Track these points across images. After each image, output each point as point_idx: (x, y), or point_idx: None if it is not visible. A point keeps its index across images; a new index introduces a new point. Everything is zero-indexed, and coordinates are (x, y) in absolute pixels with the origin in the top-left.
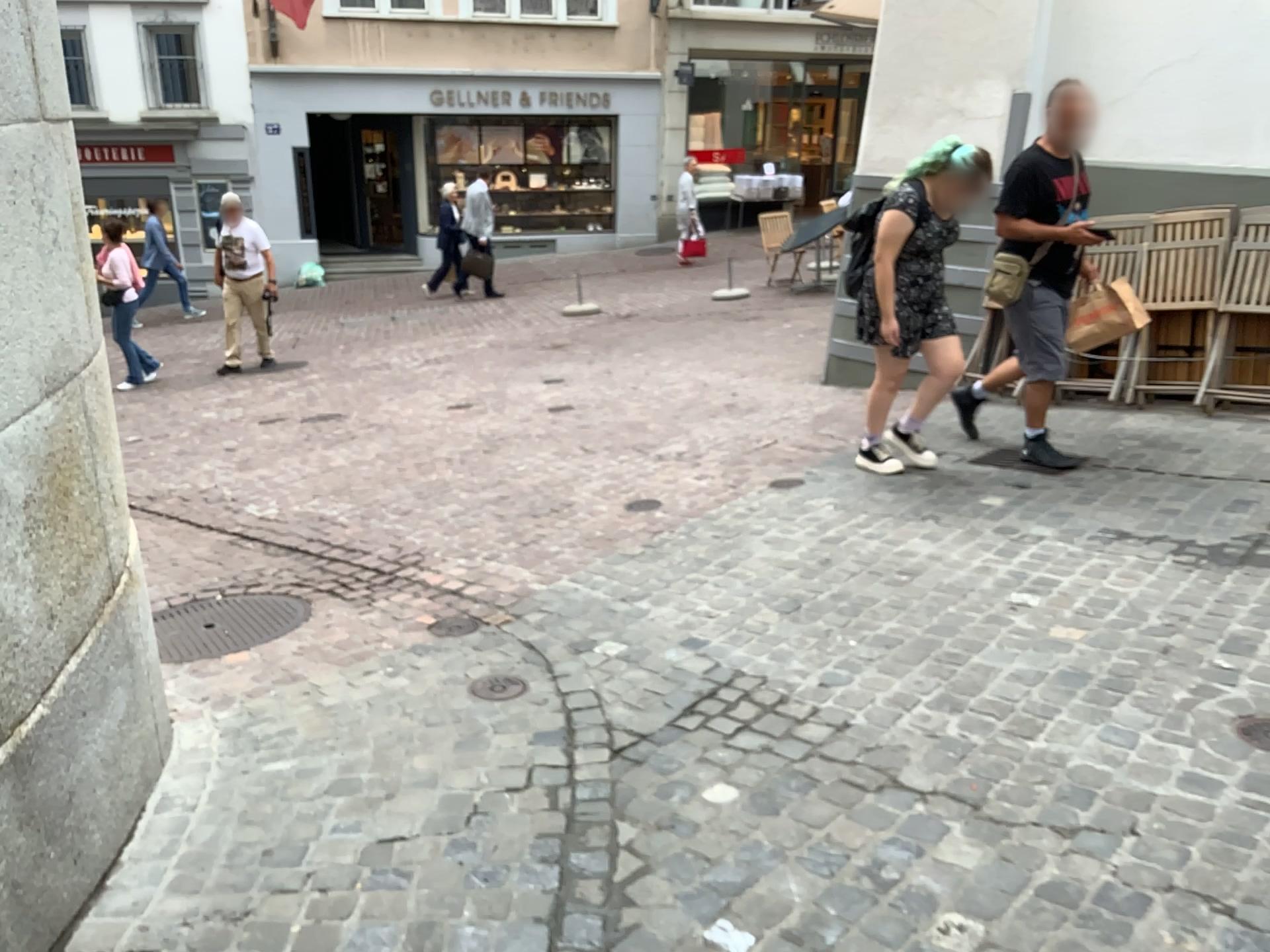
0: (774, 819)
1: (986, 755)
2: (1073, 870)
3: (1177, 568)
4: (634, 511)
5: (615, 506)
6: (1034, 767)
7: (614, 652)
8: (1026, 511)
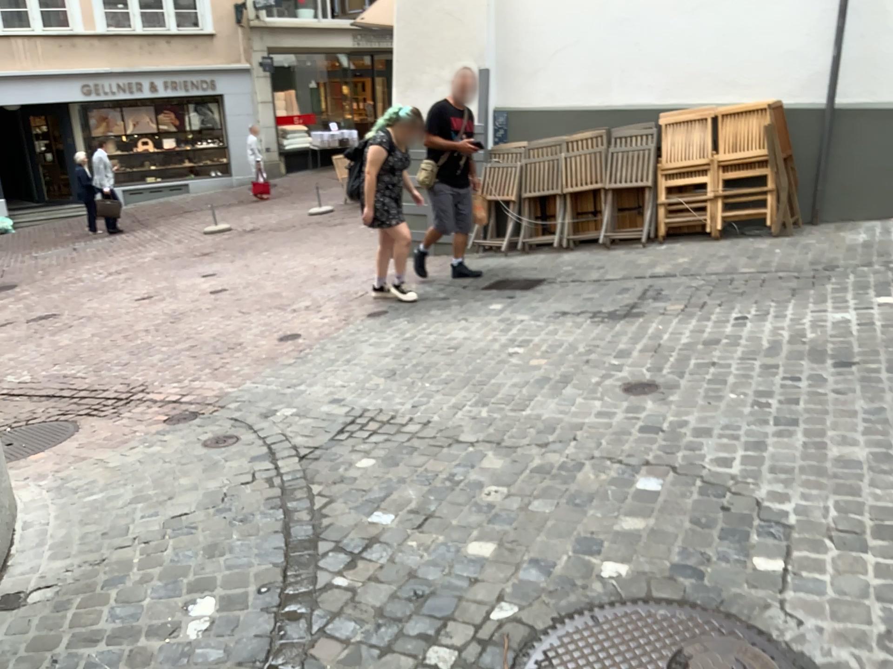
0: (398, 473)
1: (504, 425)
2: (550, 464)
3: (595, 326)
4: (284, 343)
5: (271, 342)
6: (529, 426)
7: (289, 417)
8: (515, 310)
